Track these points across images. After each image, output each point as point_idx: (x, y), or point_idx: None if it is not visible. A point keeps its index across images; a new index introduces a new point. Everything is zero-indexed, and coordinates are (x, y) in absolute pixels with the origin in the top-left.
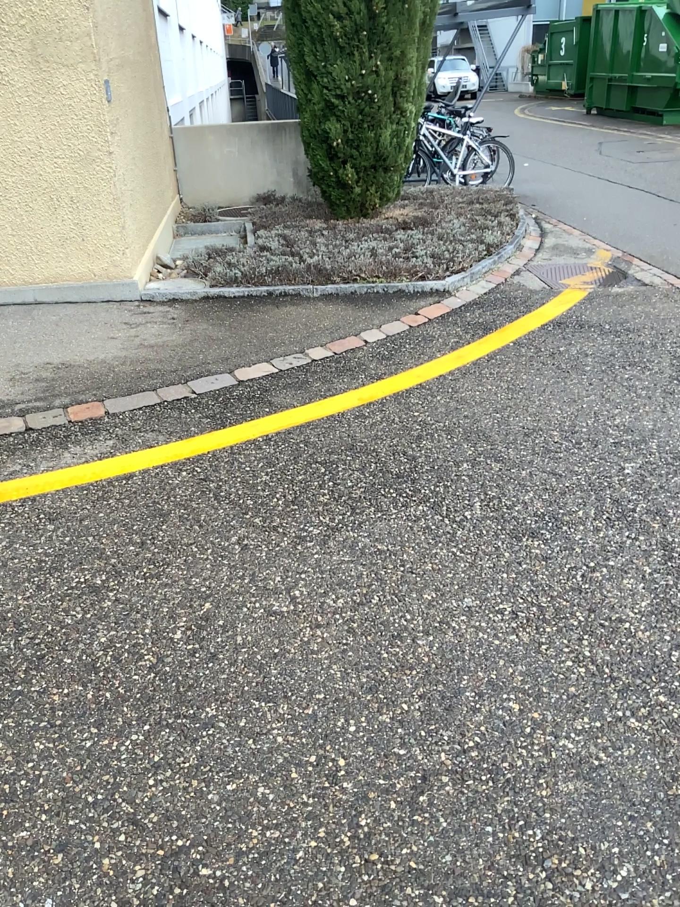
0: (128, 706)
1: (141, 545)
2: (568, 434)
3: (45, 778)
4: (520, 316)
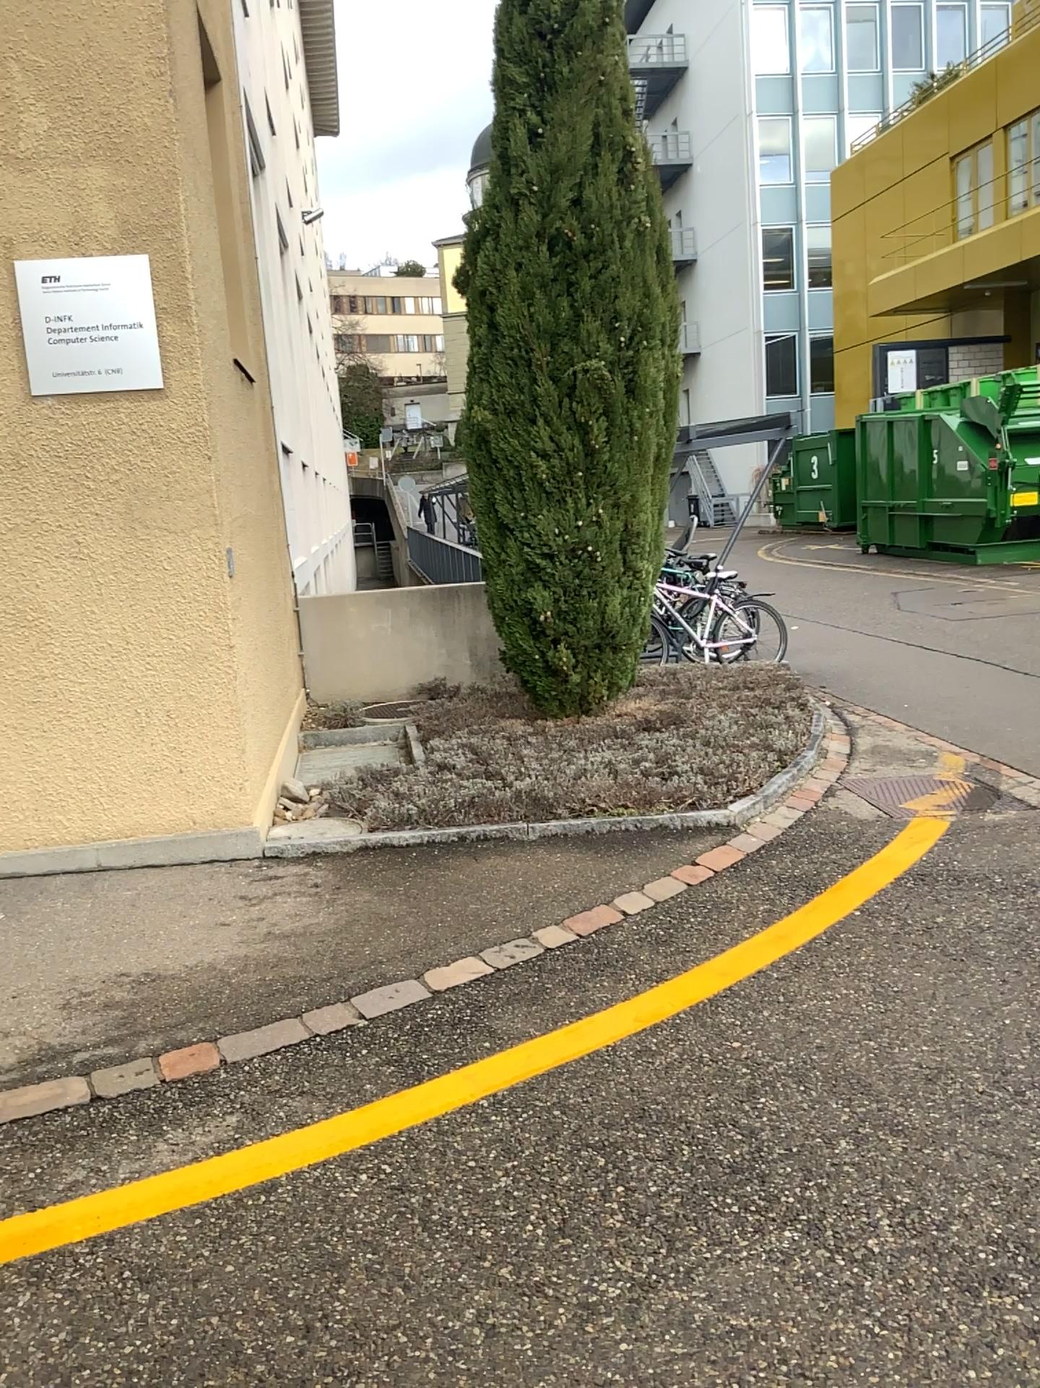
0: None
1: (305, 1330)
2: (993, 1074)
3: None
4: (857, 866)
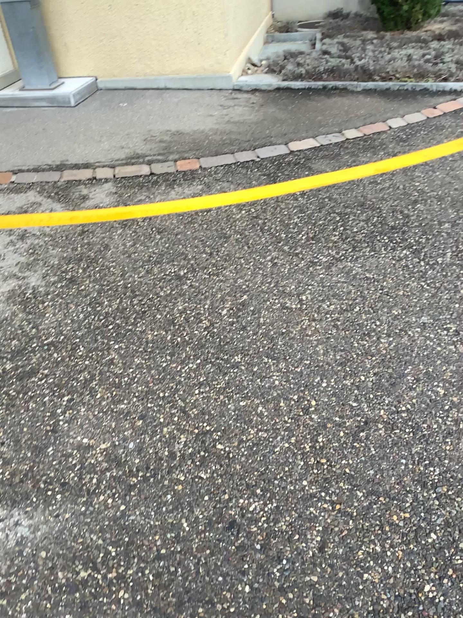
0: (190, 348)
1: (210, 253)
2: None
3: (138, 379)
4: None
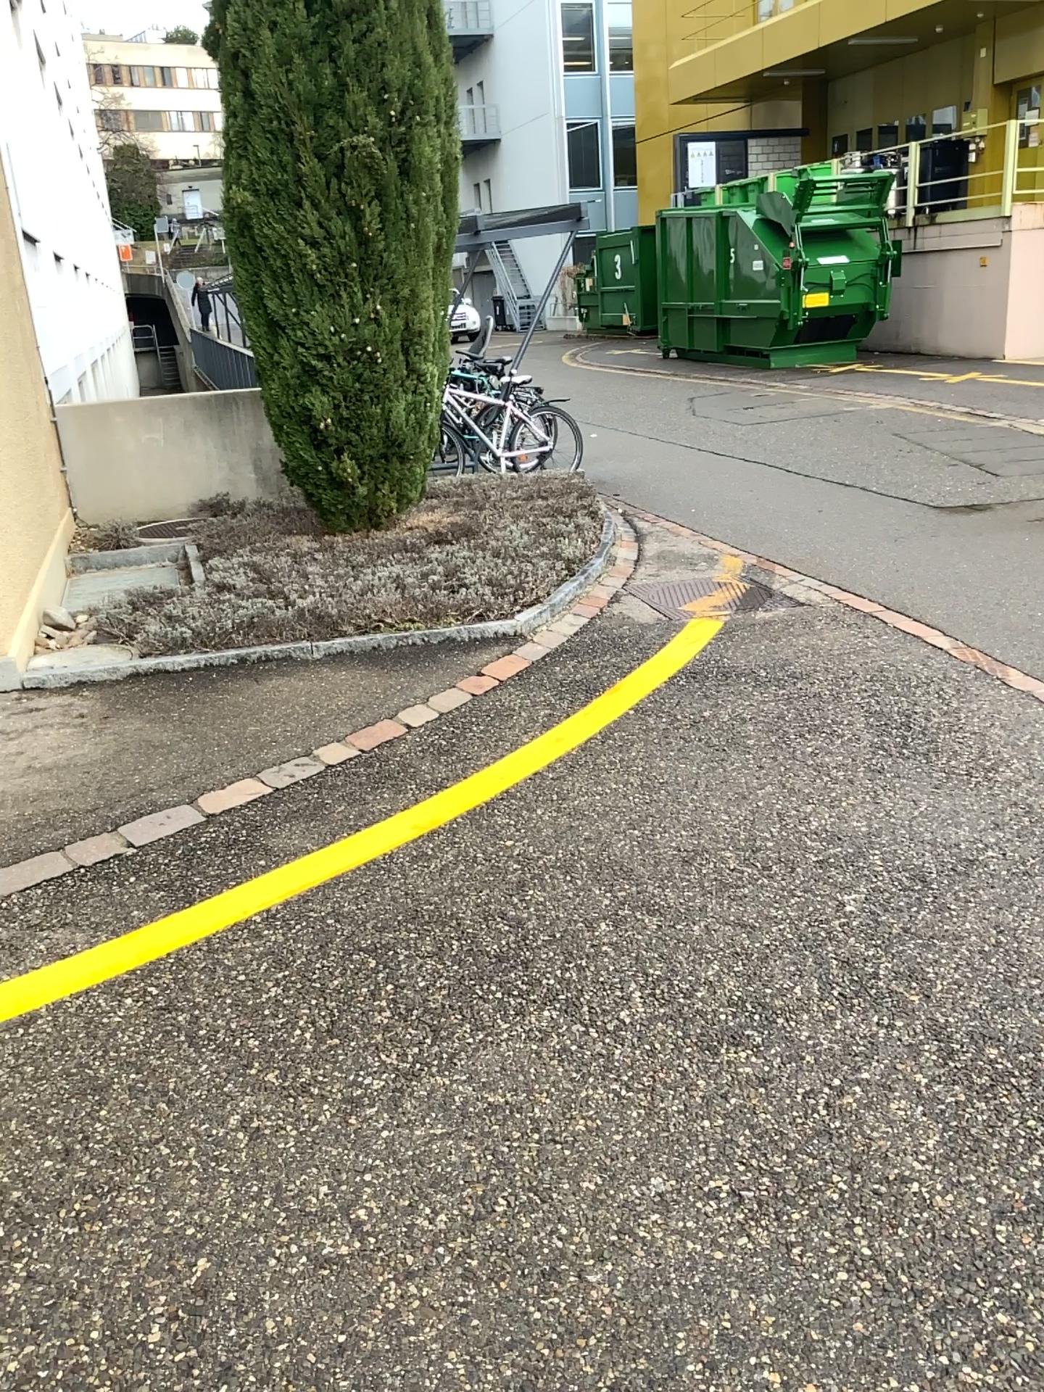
0: None
1: (64, 1154)
2: (747, 854)
3: None
4: (635, 667)
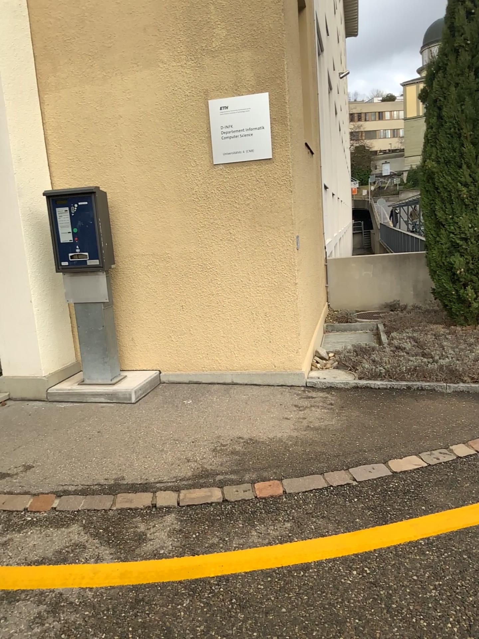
0: None
1: None
2: None
3: None
4: None
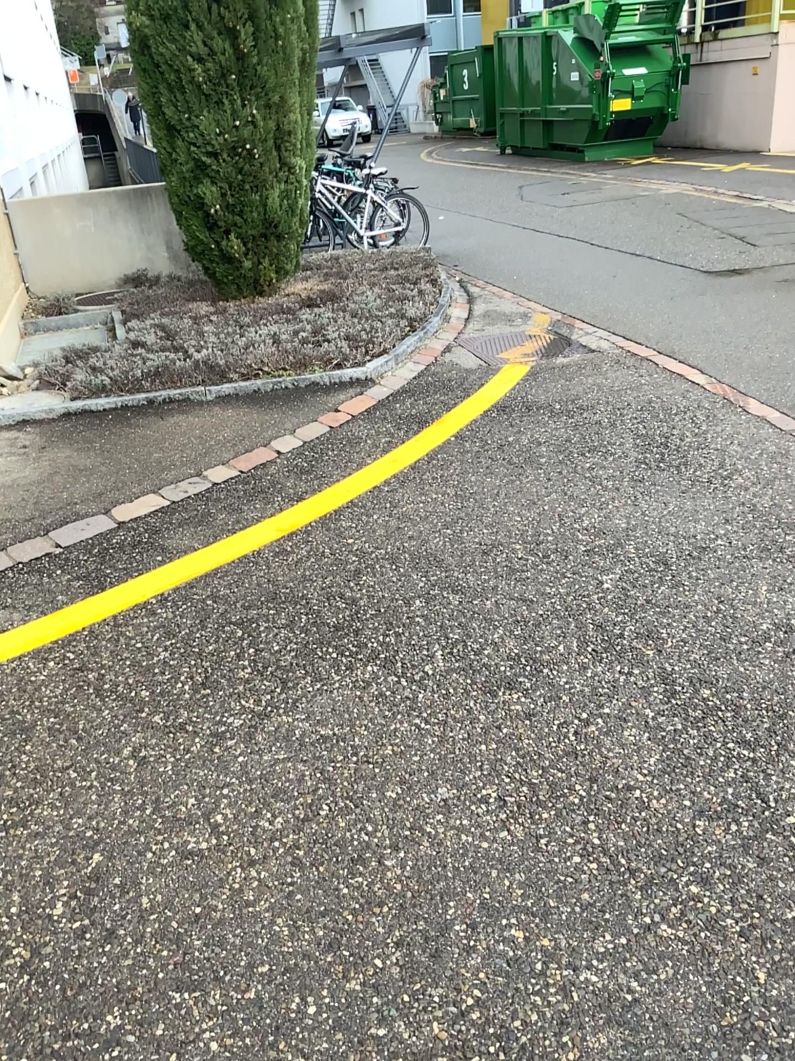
0: None
1: None
2: (533, 546)
3: None
4: (458, 402)
